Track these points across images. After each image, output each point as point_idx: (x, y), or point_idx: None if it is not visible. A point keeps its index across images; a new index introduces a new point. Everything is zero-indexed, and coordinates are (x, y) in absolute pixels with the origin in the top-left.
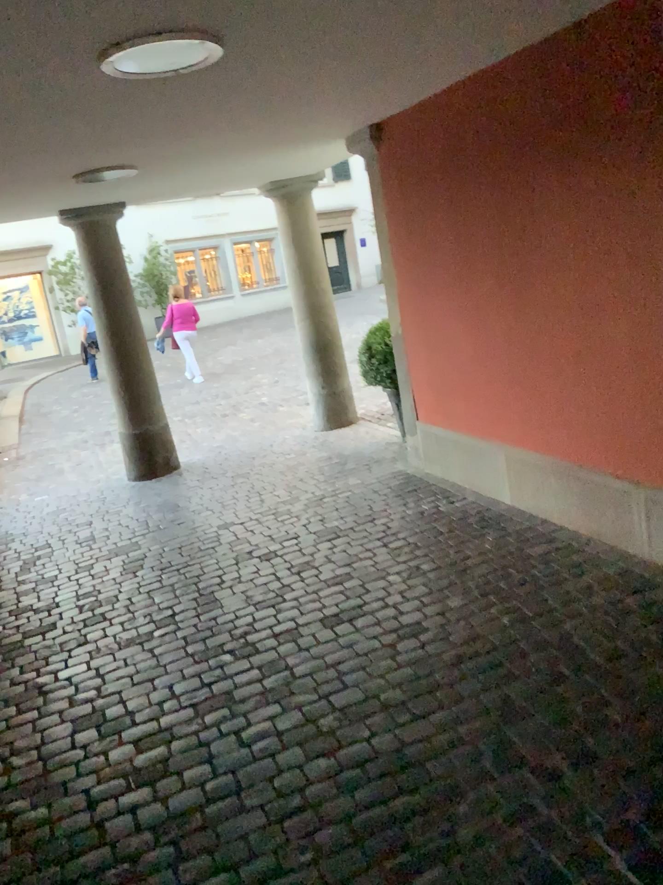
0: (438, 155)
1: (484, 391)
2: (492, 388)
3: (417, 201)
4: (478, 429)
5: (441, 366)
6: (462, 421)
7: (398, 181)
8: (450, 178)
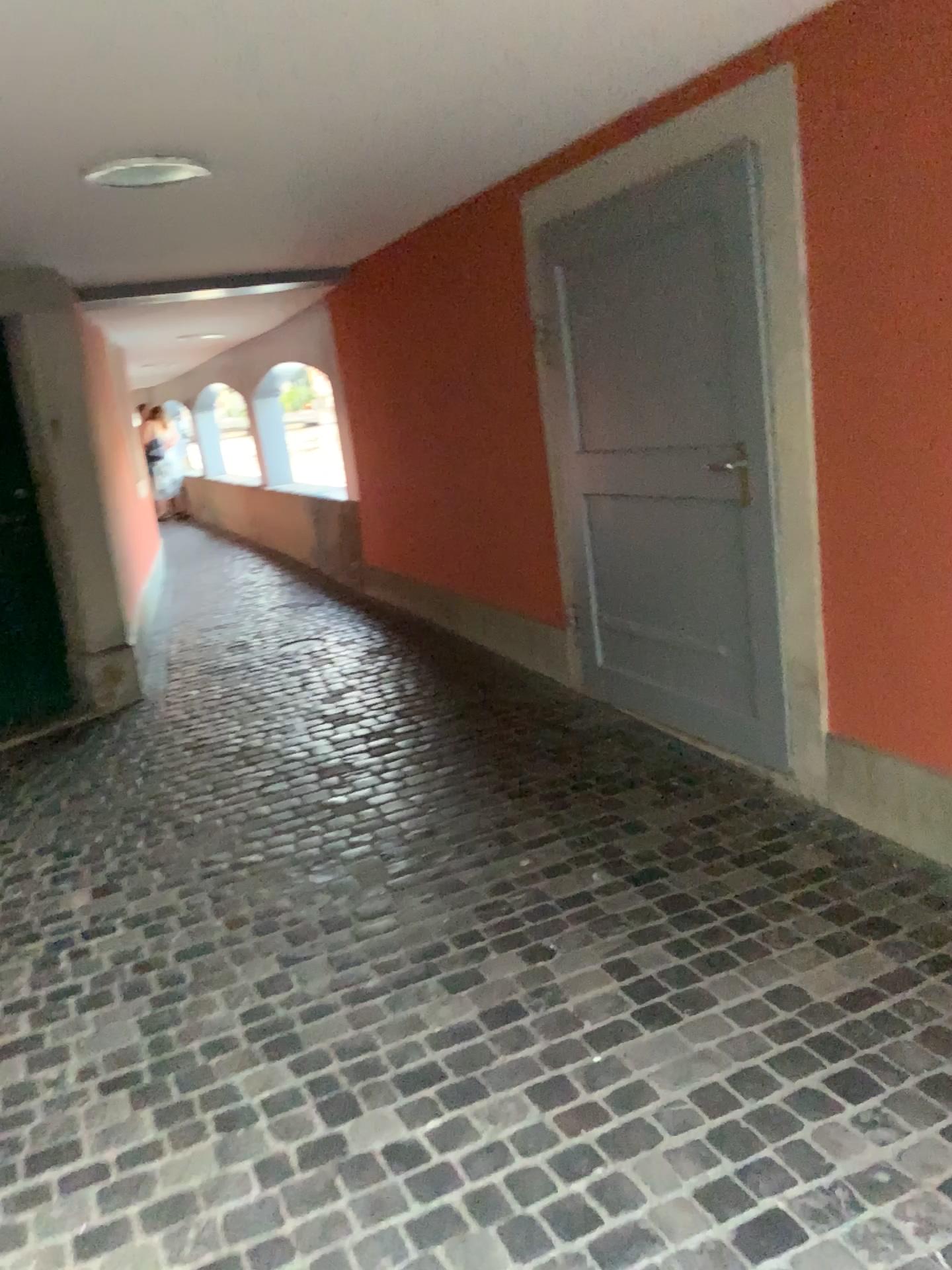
0: None
1: None
2: None
3: None
4: None
5: None
6: None
7: None
8: None
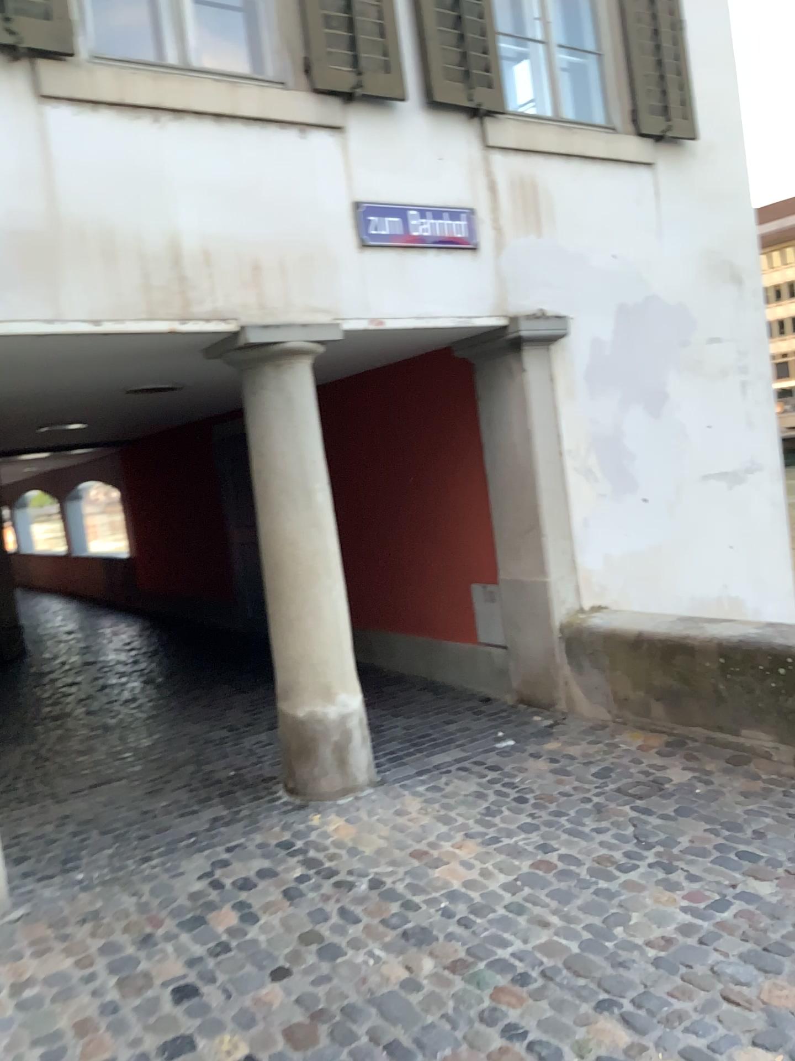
0: None
1: None
2: None
3: None
4: None
5: None
6: None
7: None
8: None
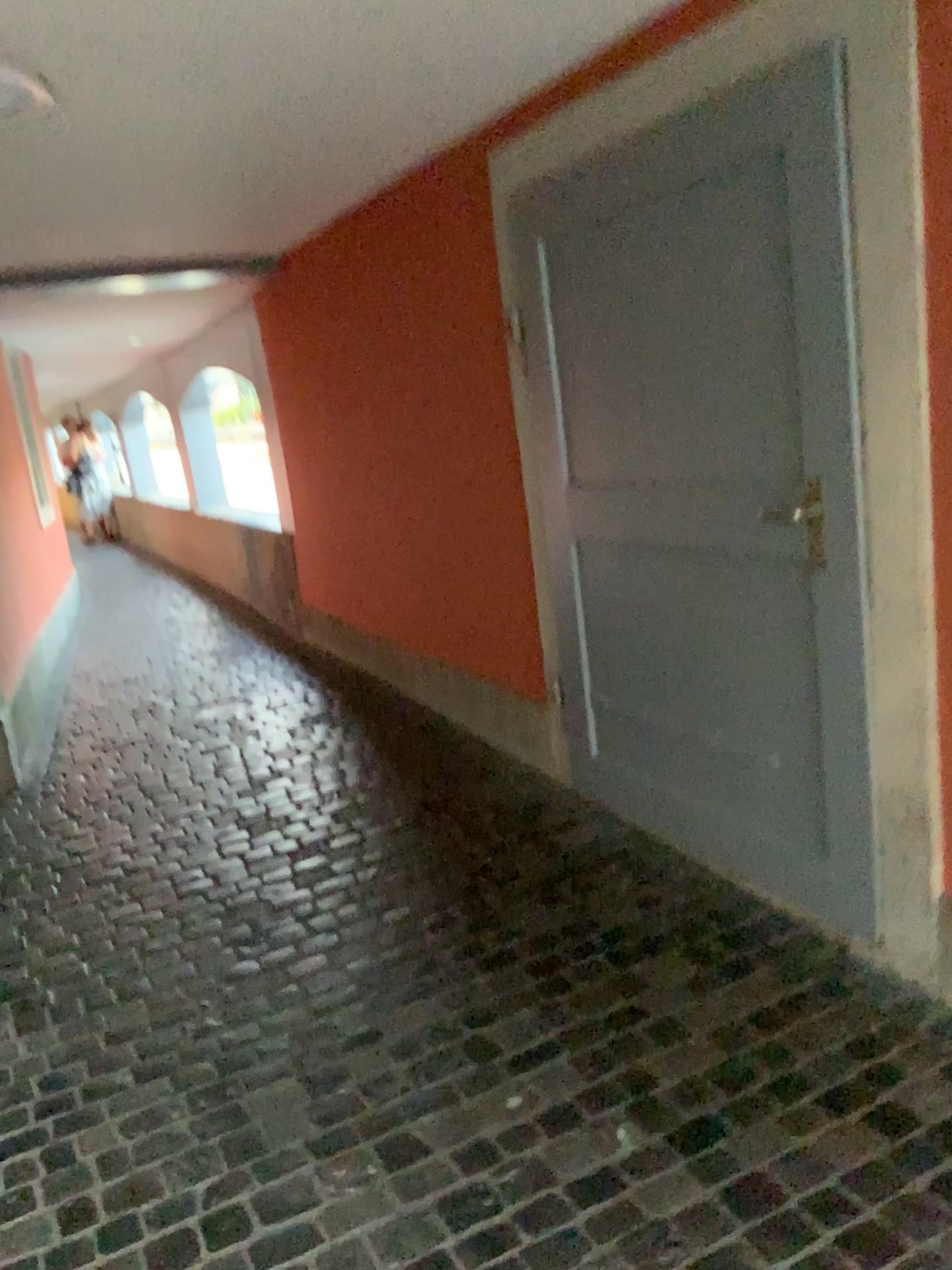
0: None
1: None
2: None
3: None
4: None
5: None
6: None
7: None
8: None
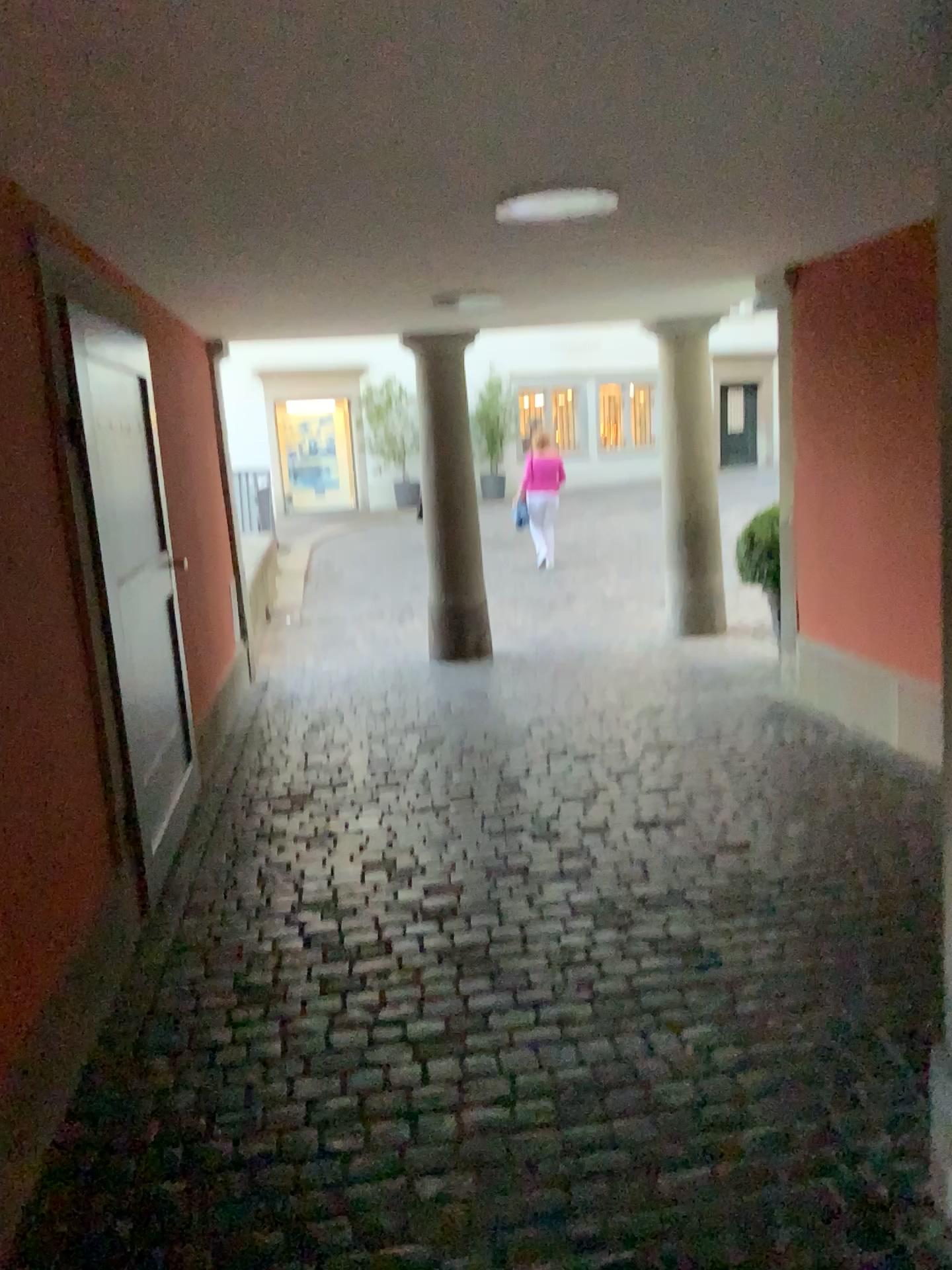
0: (861, 312)
1: (881, 602)
2: (892, 600)
3: (831, 362)
4: (869, 650)
5: (835, 568)
6: (851, 638)
7: (811, 336)
8: (872, 341)
